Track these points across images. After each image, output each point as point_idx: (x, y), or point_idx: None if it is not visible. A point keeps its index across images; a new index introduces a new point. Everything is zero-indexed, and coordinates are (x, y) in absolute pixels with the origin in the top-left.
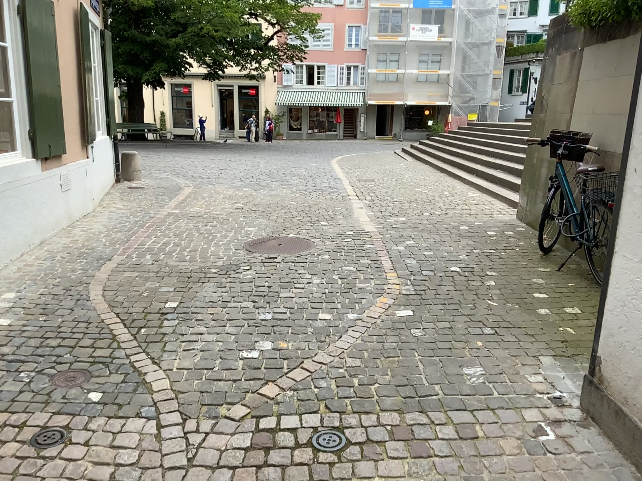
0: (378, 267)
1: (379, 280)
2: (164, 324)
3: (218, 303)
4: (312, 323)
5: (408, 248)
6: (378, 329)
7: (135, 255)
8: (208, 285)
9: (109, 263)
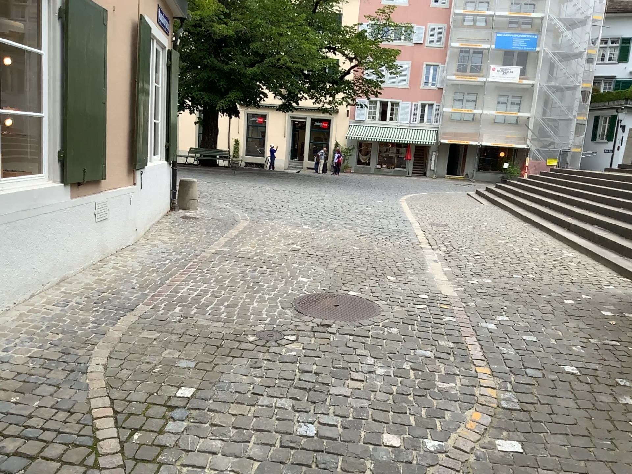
0: (462, 354)
1: (466, 377)
2: (169, 426)
3: (247, 395)
4: (373, 448)
5: (500, 327)
6: (471, 473)
7: (163, 306)
8: (239, 362)
9: (130, 316)
